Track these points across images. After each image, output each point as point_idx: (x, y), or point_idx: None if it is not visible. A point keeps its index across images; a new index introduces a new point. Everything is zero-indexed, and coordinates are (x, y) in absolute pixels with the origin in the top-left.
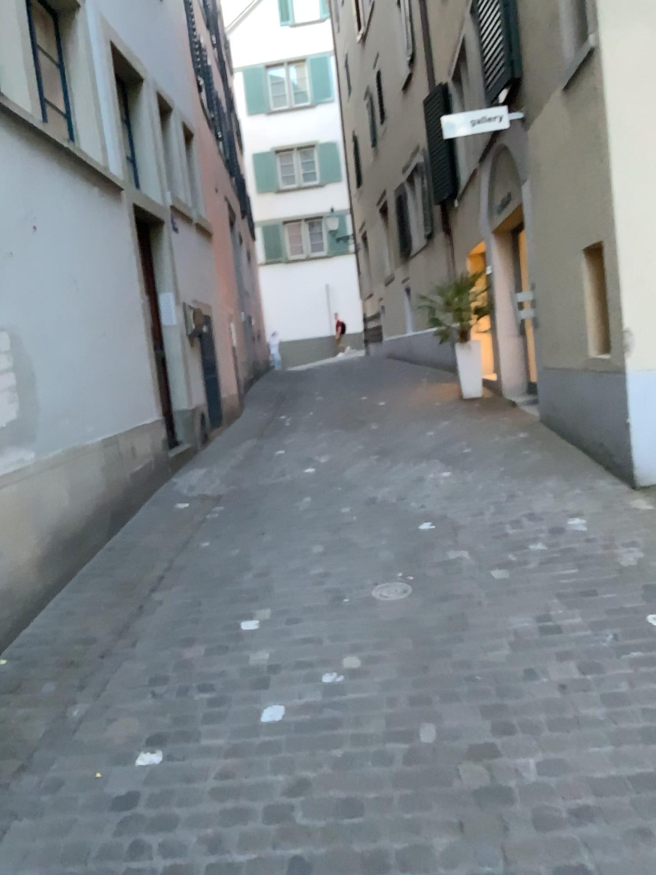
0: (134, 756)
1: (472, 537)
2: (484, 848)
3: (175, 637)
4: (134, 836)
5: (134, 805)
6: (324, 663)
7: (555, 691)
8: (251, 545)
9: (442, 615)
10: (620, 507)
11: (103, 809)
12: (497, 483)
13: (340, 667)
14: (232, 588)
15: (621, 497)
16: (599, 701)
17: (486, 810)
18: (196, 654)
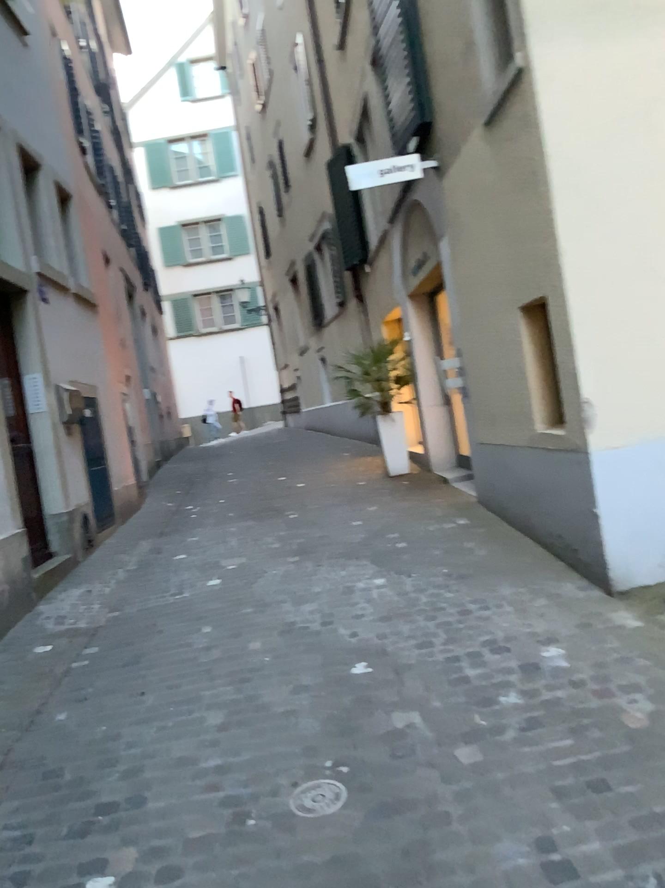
0: None
1: (420, 688)
2: None
3: None
4: None
5: None
6: None
7: None
8: (122, 716)
9: (393, 851)
10: (601, 626)
11: None
12: (441, 594)
13: None
14: (81, 807)
15: (599, 610)
16: None
17: None
18: None
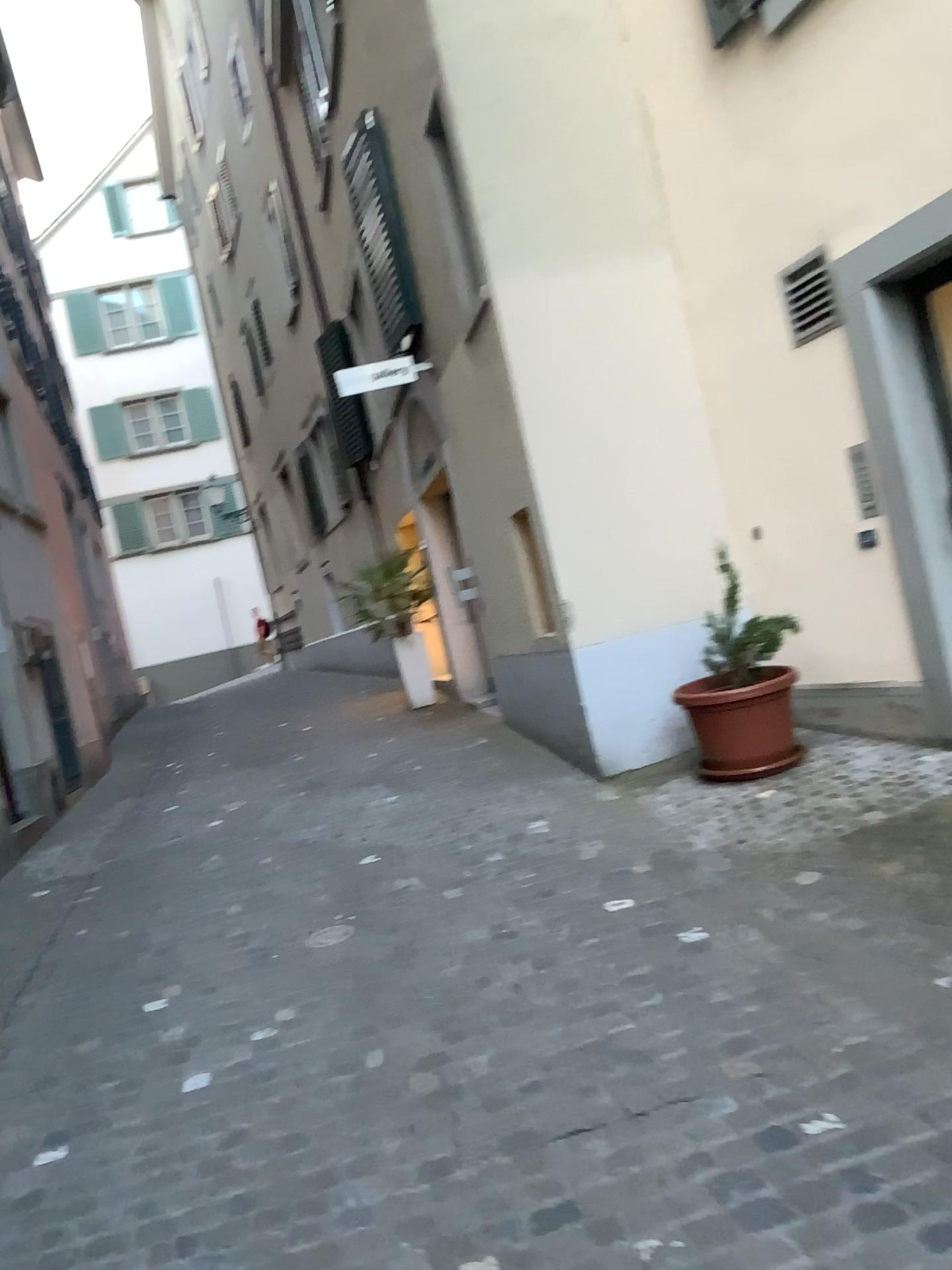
0: (30, 1156)
1: (422, 864)
2: (433, 1135)
3: (59, 1035)
4: (45, 1224)
5: (40, 1199)
6: (253, 1021)
7: (509, 991)
8: (145, 920)
9: (388, 947)
10: (587, 804)
11: (0, 1212)
12: (451, 801)
13: (272, 1021)
14: (126, 970)
15: (589, 794)
16: (551, 991)
17: (435, 1106)
18: (91, 1045)
